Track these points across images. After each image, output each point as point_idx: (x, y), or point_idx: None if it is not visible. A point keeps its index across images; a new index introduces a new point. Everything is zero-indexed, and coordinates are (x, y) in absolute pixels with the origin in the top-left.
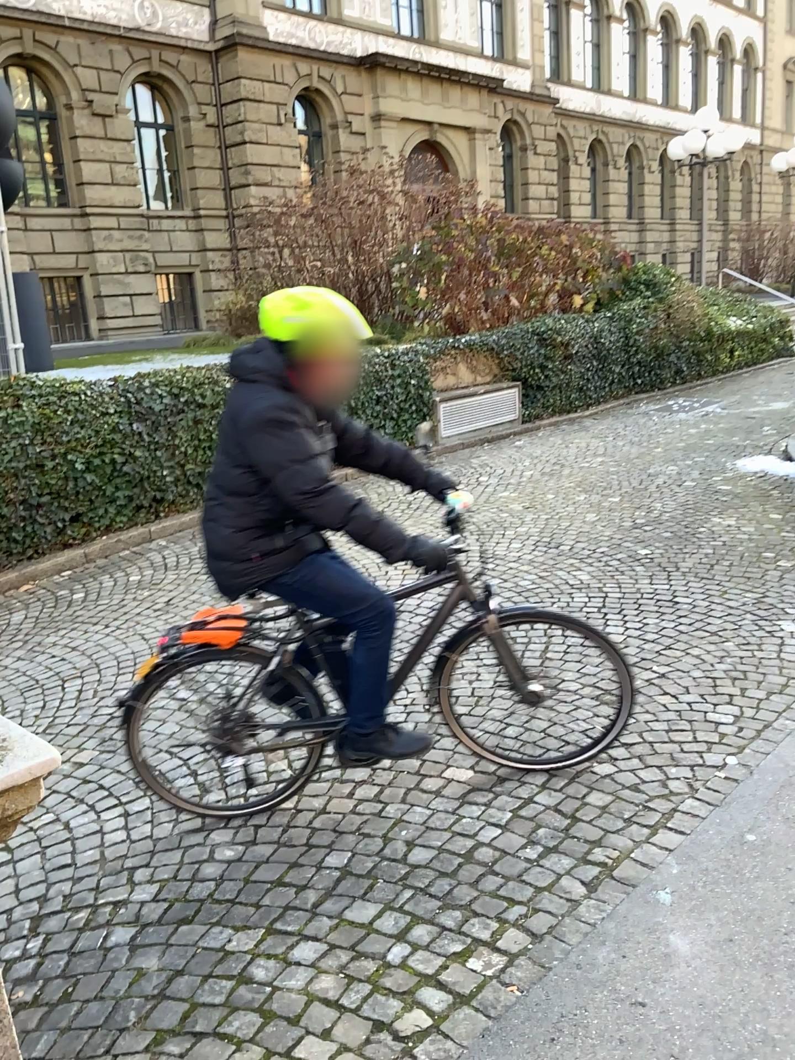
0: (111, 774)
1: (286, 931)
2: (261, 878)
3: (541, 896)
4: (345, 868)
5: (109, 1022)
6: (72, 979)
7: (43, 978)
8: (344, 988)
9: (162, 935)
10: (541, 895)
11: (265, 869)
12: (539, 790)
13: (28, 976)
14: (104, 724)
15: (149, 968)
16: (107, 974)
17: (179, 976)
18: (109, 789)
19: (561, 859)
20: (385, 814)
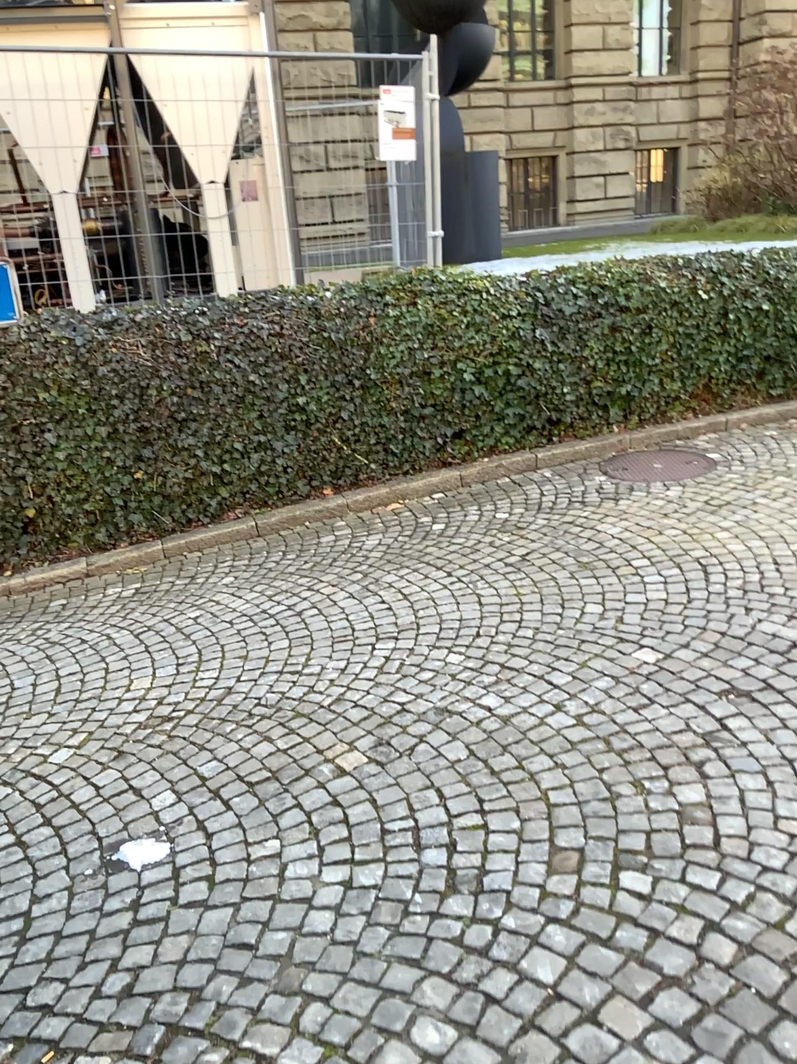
0: (365, 801)
1: None
2: None
3: None
4: None
5: None
6: None
7: None
8: None
9: None
10: None
11: None
12: None
13: None
14: (389, 720)
15: None
16: None
17: None
18: (352, 828)
19: None
20: None
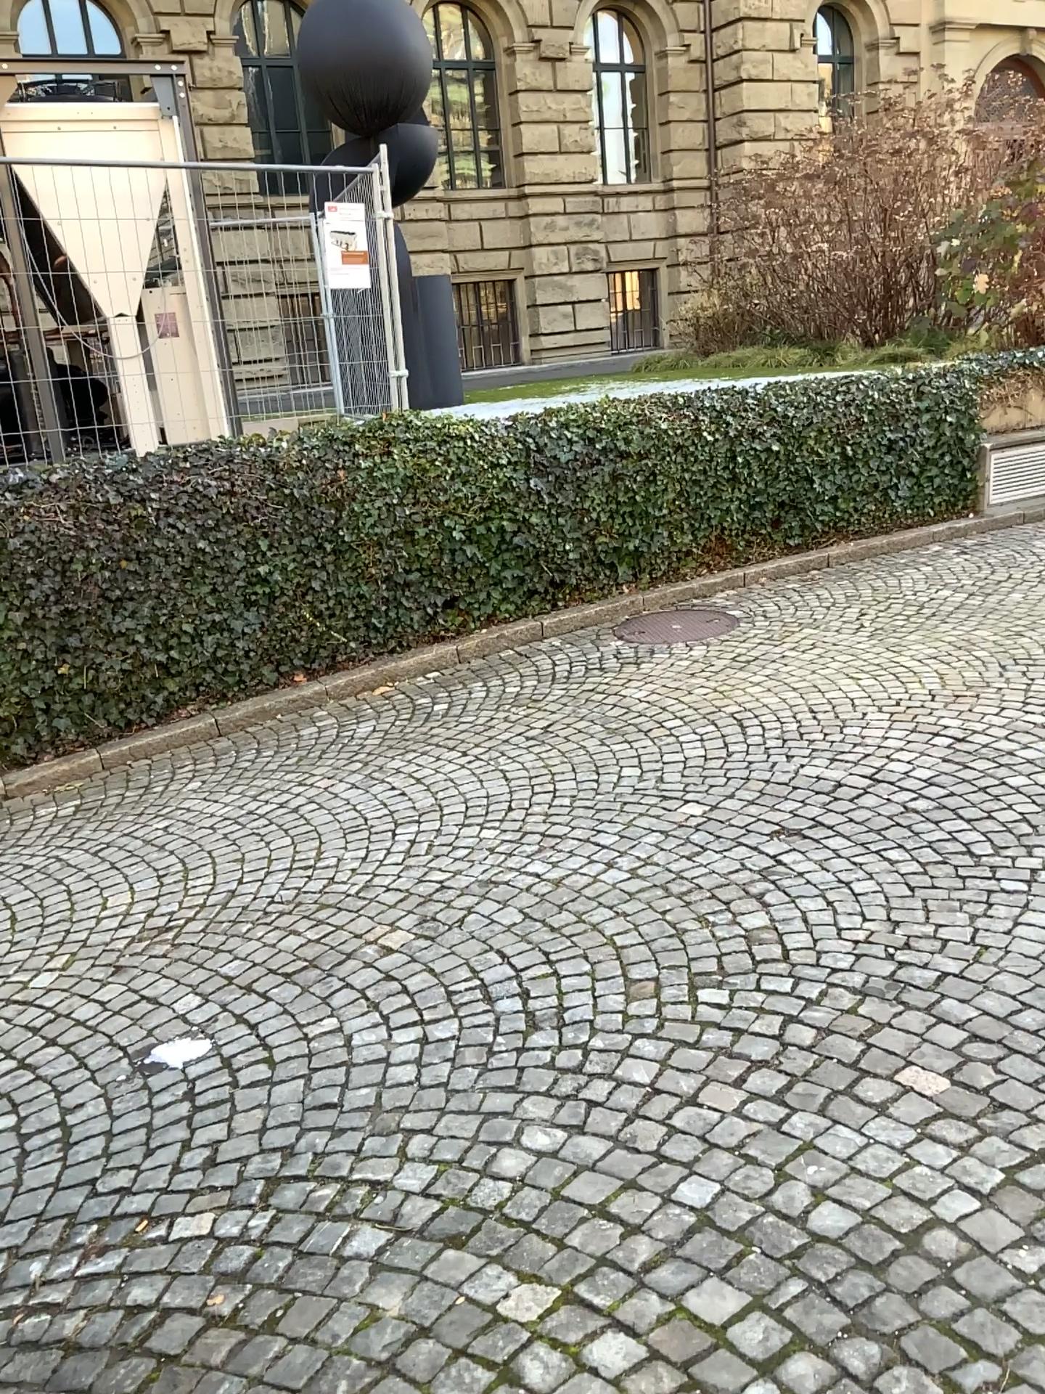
0: (421, 973)
1: (591, 1307)
2: (577, 1200)
3: (1037, 1362)
4: (706, 1214)
5: (310, 1392)
6: (286, 1298)
7: (251, 1285)
8: None
9: (418, 1260)
10: (1037, 1361)
11: (586, 1183)
12: None
13: (237, 1273)
14: (429, 897)
15: (386, 1312)
16: (330, 1304)
17: (421, 1342)
18: (414, 996)
19: None
20: (788, 1131)
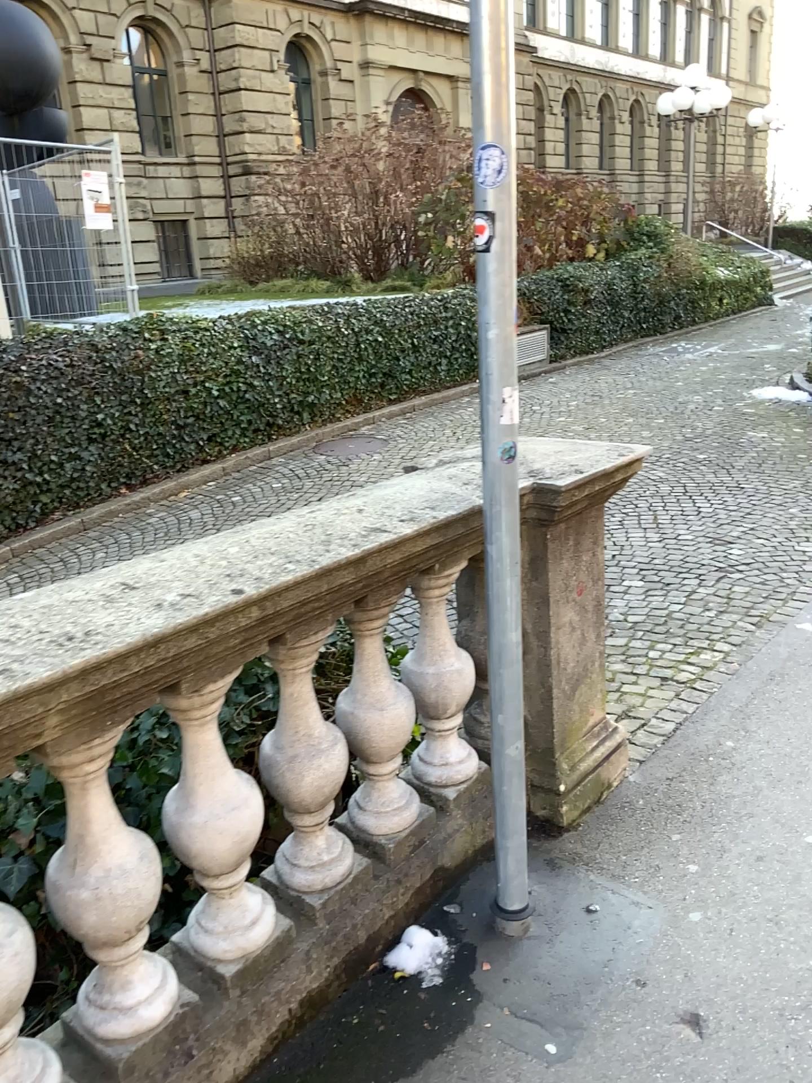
0: None
1: None
2: None
3: (729, 633)
4: None
5: None
6: None
7: None
8: (630, 672)
9: None
10: (729, 632)
11: None
12: (698, 588)
13: None
14: None
15: None
16: None
17: None
18: None
19: (732, 617)
20: None
